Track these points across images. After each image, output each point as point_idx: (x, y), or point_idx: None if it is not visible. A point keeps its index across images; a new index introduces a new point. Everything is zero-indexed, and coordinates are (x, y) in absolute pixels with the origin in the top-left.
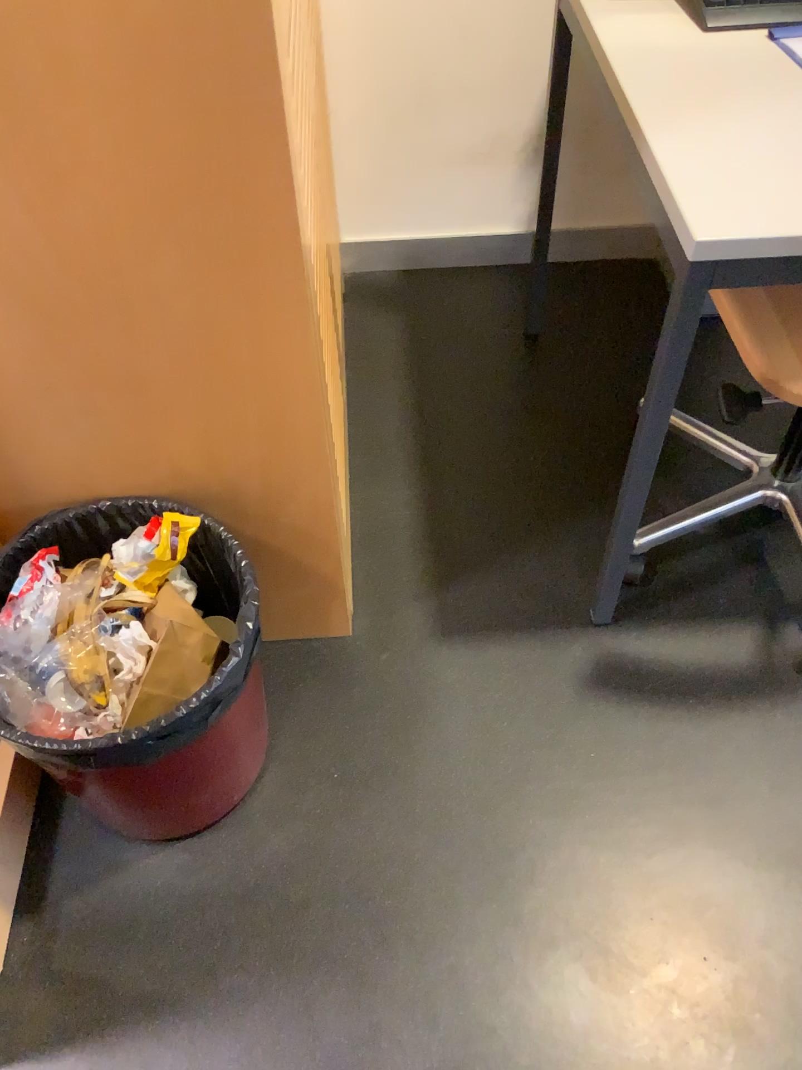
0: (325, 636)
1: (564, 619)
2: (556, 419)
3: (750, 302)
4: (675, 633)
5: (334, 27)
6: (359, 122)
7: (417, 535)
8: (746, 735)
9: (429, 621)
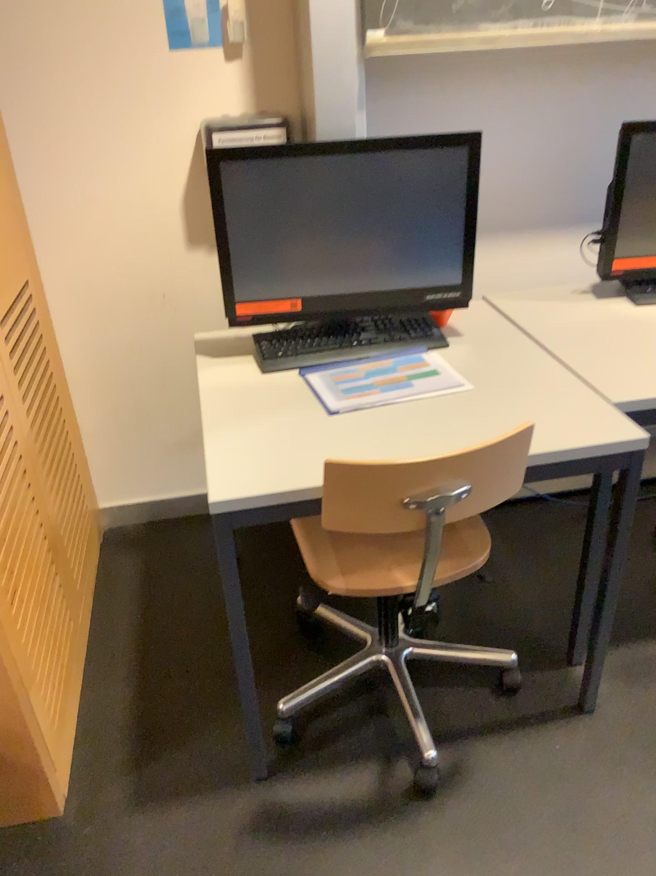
0: (37, 819)
1: (234, 779)
2: (246, 618)
3: (314, 526)
4: (319, 779)
5: (74, 370)
6: (99, 426)
7: (127, 723)
8: (367, 859)
9: (126, 794)
